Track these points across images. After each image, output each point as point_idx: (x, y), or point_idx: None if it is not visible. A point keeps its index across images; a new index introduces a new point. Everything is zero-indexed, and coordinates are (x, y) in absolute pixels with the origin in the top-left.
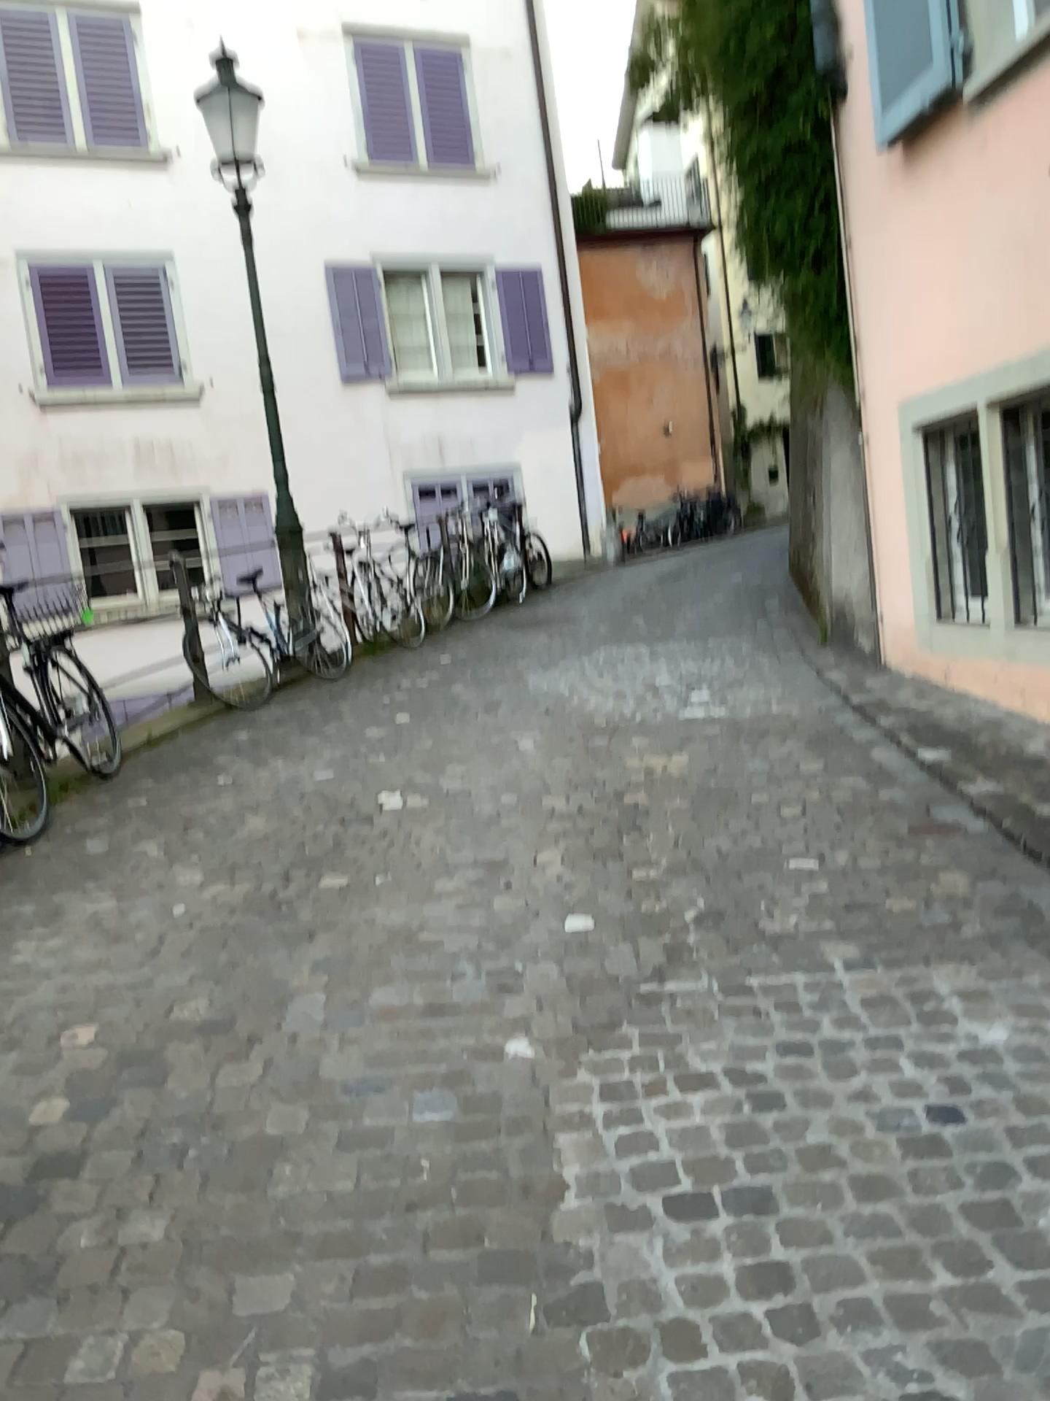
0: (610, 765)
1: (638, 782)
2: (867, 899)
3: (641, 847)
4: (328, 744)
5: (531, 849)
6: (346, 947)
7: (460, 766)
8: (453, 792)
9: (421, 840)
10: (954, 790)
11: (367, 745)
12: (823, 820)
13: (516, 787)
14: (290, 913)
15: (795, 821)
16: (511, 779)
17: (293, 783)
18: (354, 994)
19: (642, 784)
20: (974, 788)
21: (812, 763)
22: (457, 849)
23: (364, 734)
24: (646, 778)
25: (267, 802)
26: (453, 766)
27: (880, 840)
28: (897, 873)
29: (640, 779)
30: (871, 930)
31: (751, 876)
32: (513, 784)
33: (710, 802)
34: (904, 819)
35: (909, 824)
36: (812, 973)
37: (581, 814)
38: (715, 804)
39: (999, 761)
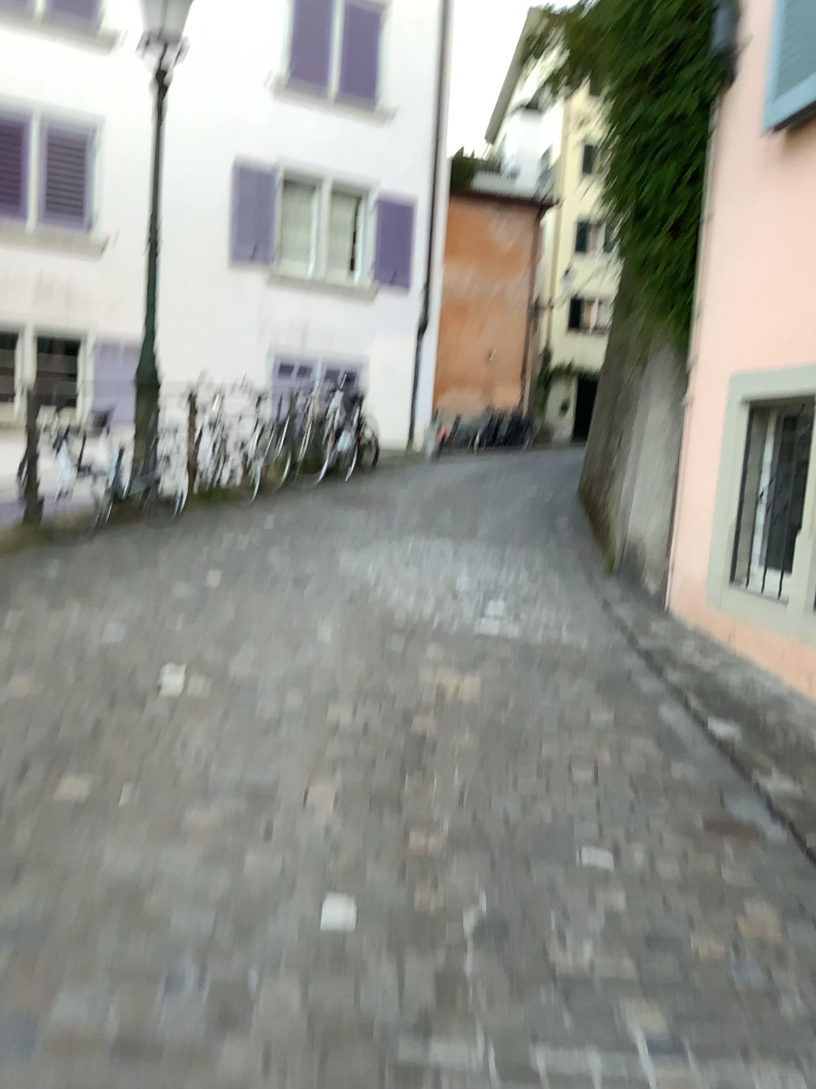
0: (402, 675)
1: (428, 705)
2: (672, 936)
3: (422, 799)
4: (133, 594)
5: (304, 777)
6: (53, 901)
7: (253, 648)
8: (239, 680)
9: (190, 739)
10: (750, 782)
11: (169, 604)
12: (615, 795)
13: (304, 685)
14: (6, 830)
15: (588, 793)
16: (301, 675)
17: (80, 637)
18: (34, 993)
19: (432, 708)
20: (771, 785)
21: (603, 715)
22: (224, 762)
23: (171, 590)
24: (437, 700)
25: (45, 656)
26: (247, 647)
27: (679, 839)
28: (701, 896)
29: (430, 701)
30: (680, 990)
31: (540, 870)
32: (301, 682)
33: (499, 745)
34: (701, 812)
35: (707, 822)
36: (614, 1062)
37: (365, 736)
38: (504, 751)
39: (792, 754)
